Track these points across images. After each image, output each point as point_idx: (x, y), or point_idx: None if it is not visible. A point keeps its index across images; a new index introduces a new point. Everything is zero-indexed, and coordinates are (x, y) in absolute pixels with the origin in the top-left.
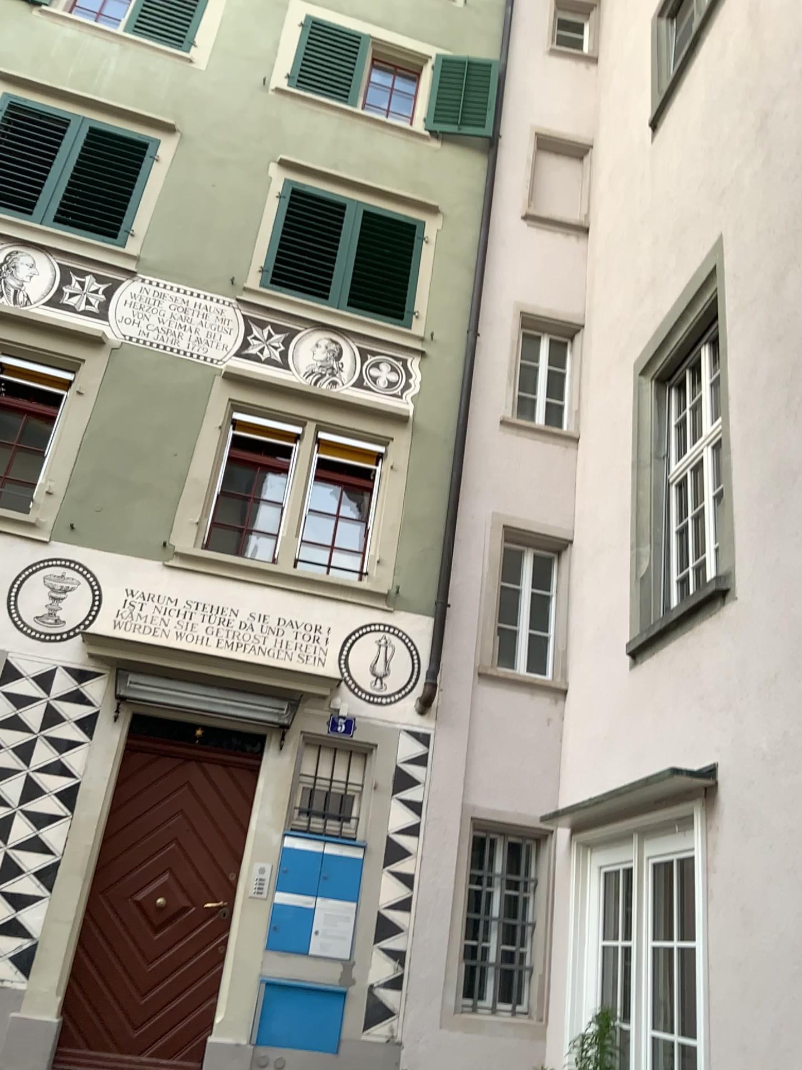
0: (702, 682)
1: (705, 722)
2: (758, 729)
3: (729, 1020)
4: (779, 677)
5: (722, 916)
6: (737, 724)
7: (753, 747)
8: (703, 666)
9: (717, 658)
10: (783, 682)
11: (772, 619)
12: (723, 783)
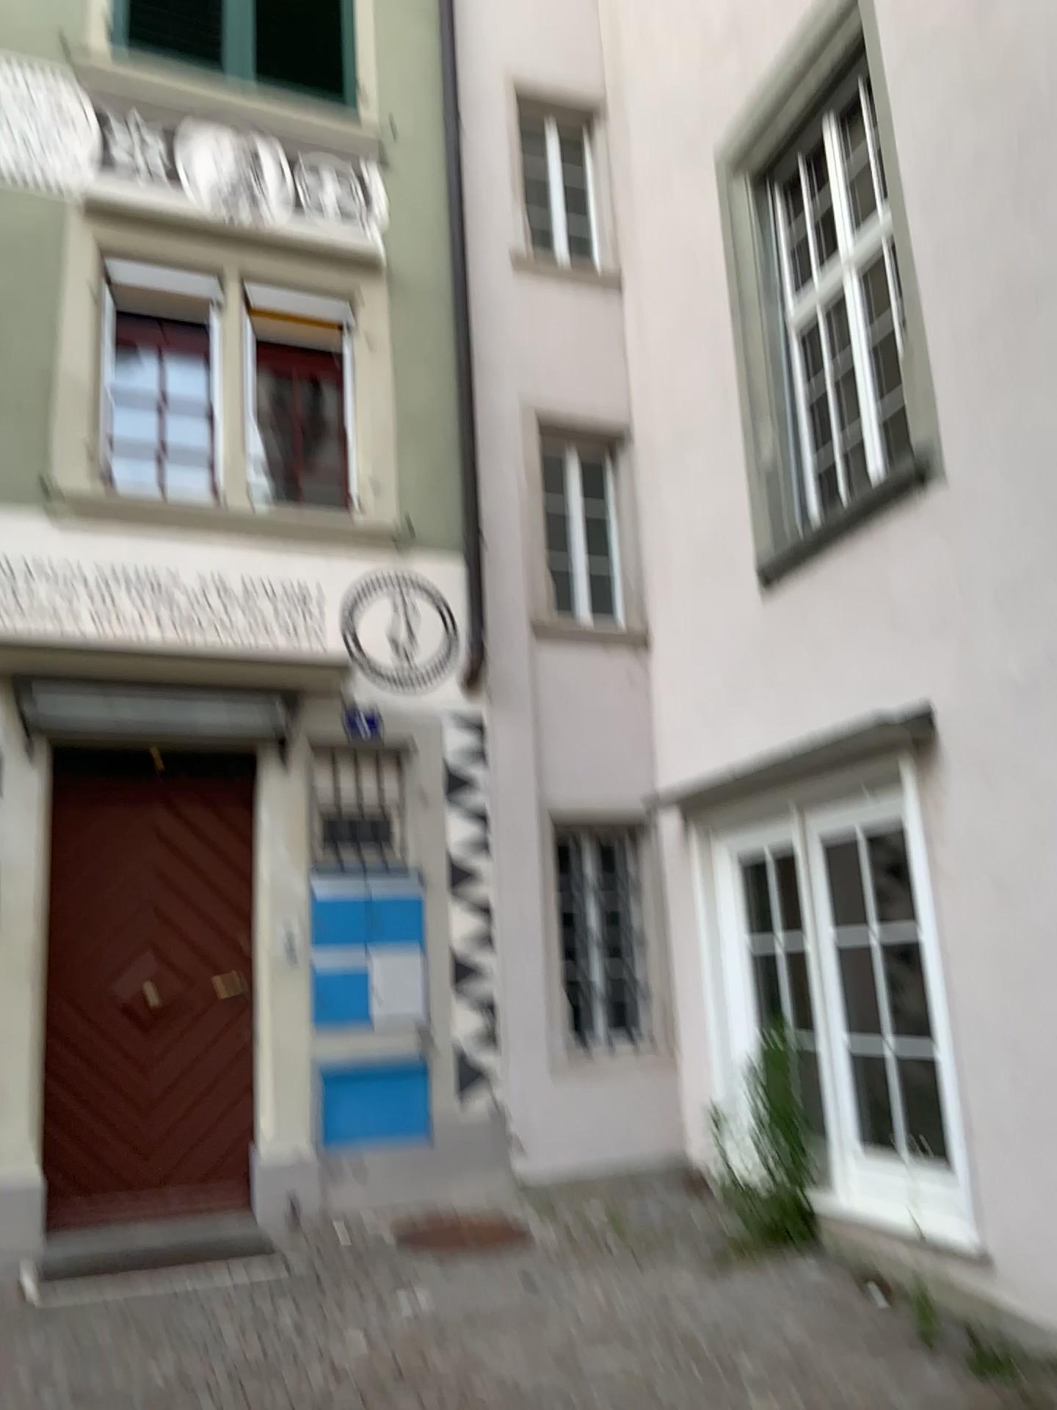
0: (895, 596)
1: (903, 648)
2: (1006, 646)
3: (983, 1010)
4: (1039, 573)
5: (962, 888)
6: (966, 645)
7: (999, 670)
8: (894, 573)
9: (918, 560)
10: (1047, 579)
11: (1018, 496)
12: (950, 723)
